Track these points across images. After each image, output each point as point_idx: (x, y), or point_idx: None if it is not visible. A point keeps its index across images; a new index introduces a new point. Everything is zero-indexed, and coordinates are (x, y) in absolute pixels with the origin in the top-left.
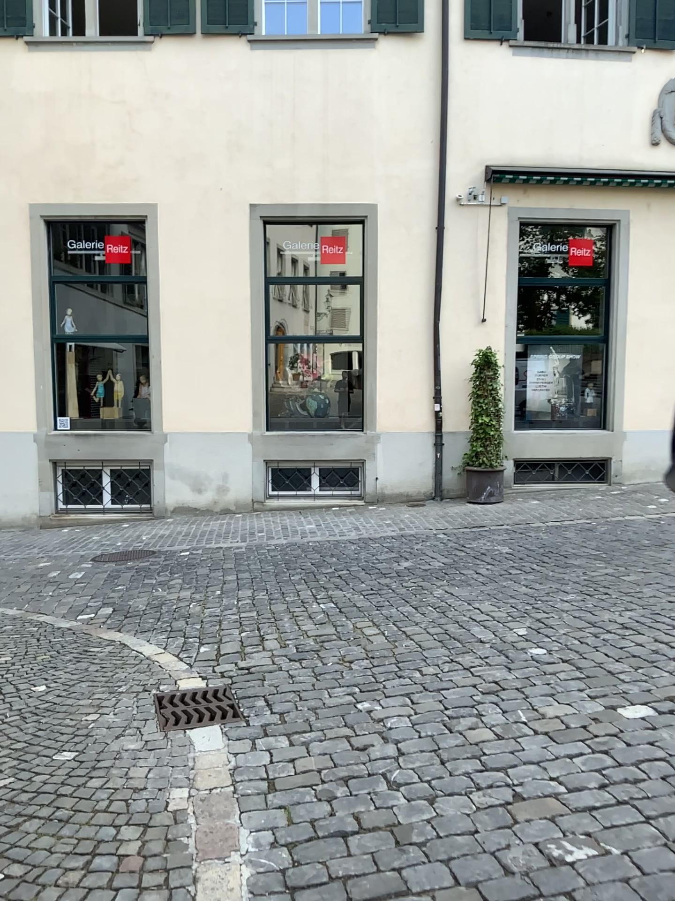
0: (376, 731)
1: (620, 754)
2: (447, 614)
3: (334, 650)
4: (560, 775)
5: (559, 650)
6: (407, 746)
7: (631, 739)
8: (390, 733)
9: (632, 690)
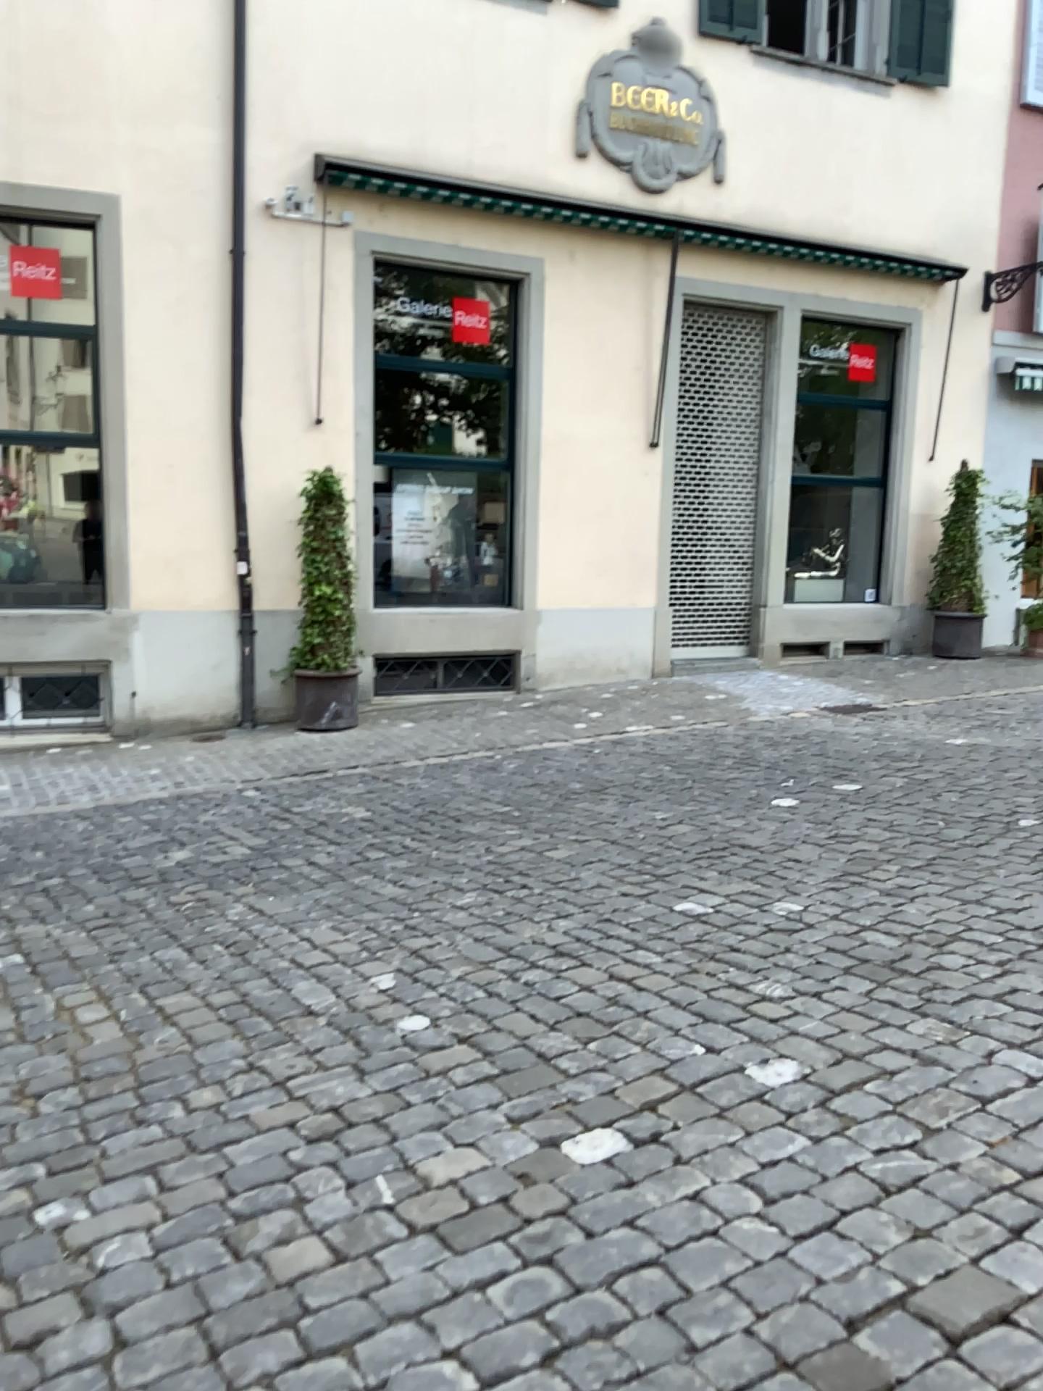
0: (68, 1286)
1: (577, 1267)
2: (247, 960)
3: (3, 1072)
4: (463, 1351)
5: (452, 1022)
6: (133, 1324)
7: (594, 1224)
8: (99, 1290)
9: (586, 1099)
